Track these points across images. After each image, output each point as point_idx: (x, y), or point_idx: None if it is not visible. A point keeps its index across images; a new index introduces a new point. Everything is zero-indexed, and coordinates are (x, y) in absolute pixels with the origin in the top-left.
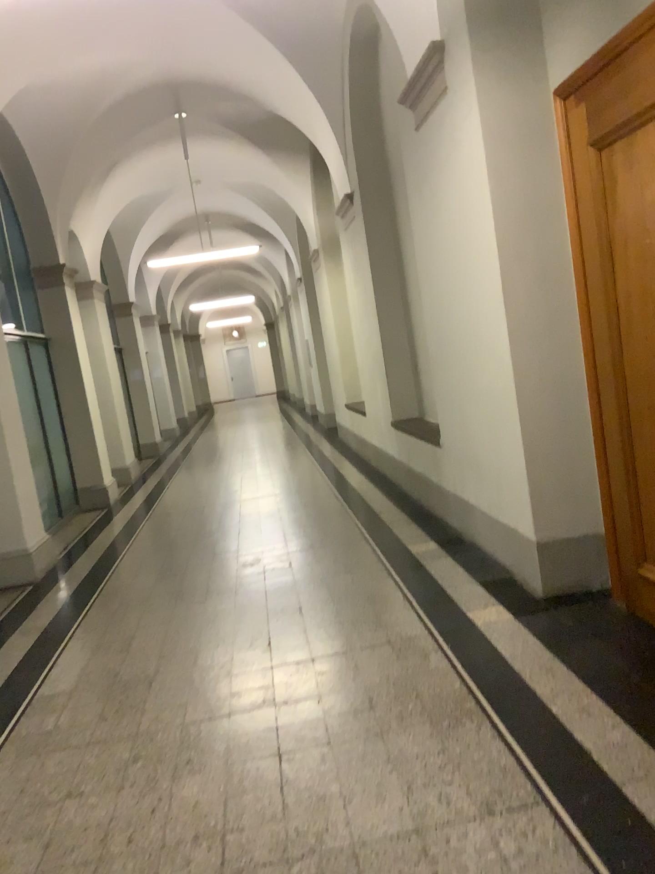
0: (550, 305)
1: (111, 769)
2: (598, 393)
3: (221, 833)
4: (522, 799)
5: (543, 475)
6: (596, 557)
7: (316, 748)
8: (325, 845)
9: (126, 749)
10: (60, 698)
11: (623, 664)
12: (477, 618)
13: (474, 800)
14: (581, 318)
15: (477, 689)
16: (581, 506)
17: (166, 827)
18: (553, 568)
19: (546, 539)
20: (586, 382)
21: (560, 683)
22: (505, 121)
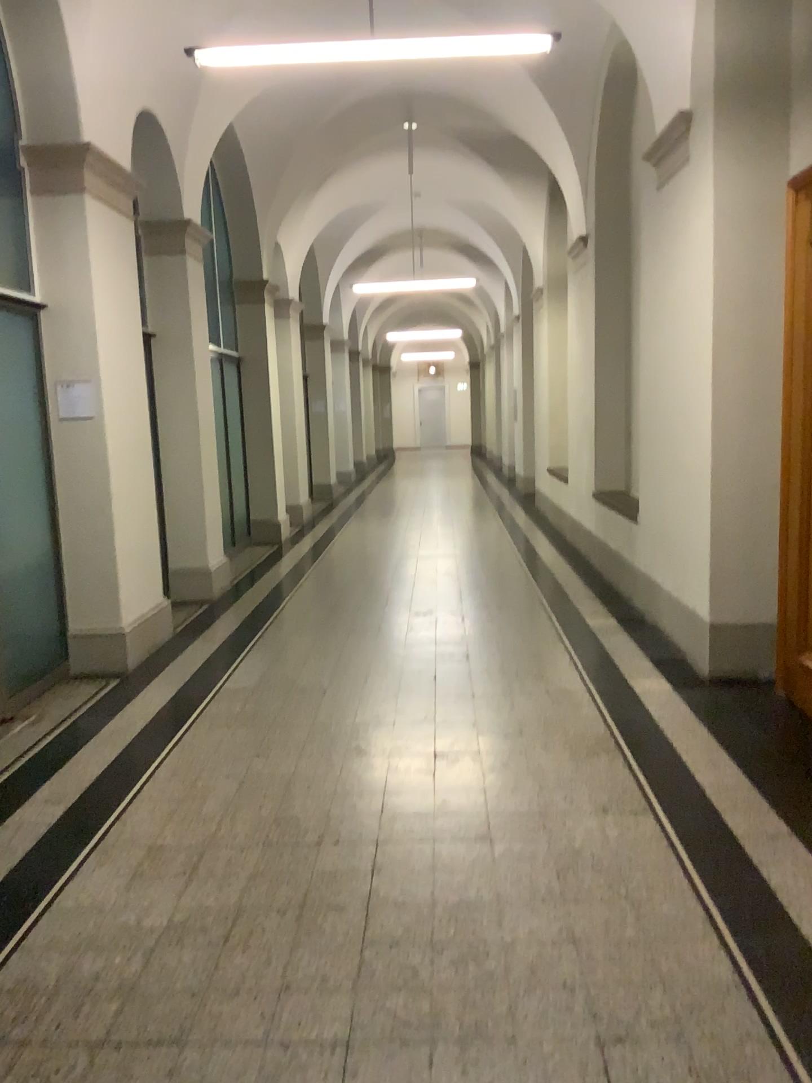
0: (757, 391)
1: (293, 744)
2: (787, 484)
3: (383, 792)
4: (634, 805)
5: (725, 558)
6: (768, 646)
7: (468, 753)
8: (466, 810)
9: (304, 733)
10: (244, 692)
11: (762, 735)
12: (637, 684)
13: (594, 801)
14: (783, 408)
15: (620, 734)
16: (761, 594)
17: (339, 783)
18: (723, 650)
19: (720, 621)
20: (782, 472)
21: (697, 740)
22: (738, 204)
